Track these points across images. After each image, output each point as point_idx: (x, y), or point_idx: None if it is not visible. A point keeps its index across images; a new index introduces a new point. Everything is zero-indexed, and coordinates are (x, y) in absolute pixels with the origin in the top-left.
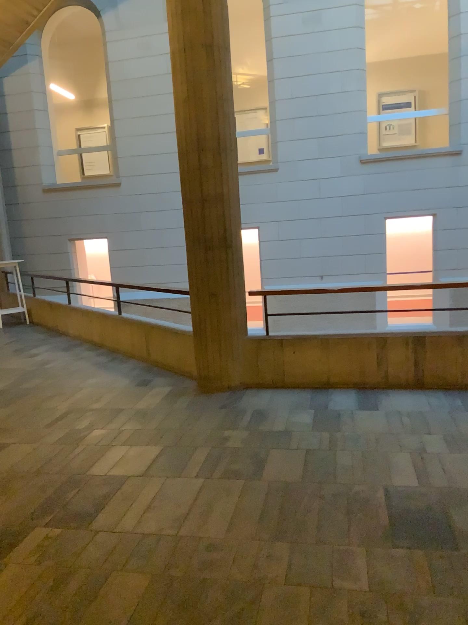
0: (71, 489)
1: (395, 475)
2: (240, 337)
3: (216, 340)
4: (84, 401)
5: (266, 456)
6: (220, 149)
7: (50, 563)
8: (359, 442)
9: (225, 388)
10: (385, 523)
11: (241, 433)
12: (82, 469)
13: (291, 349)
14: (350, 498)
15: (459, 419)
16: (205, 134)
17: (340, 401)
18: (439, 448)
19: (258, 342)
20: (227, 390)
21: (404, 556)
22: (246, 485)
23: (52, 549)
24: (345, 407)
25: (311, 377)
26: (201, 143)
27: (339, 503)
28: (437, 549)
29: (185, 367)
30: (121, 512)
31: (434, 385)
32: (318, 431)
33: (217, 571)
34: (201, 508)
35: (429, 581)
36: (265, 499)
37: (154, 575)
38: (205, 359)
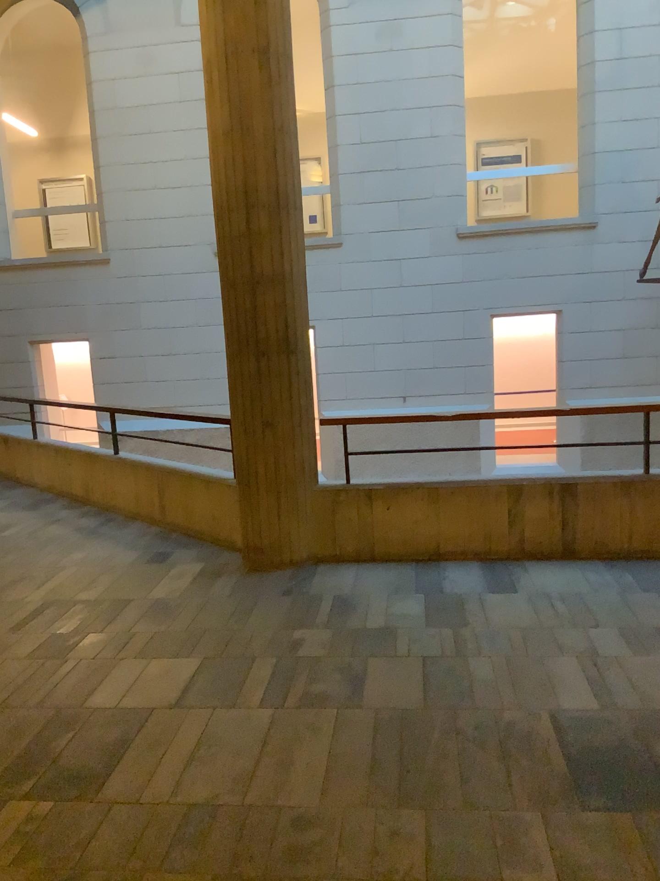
0: (63, 732)
1: (561, 692)
2: (308, 487)
3: (272, 492)
4: (70, 587)
5: (363, 667)
6: (280, 207)
7: (39, 860)
8: (498, 642)
9: (285, 563)
10: (561, 770)
11: (319, 631)
12: (78, 697)
13: (383, 504)
14: (501, 731)
15: (636, 603)
16: (257, 184)
17: (459, 580)
18: (616, 648)
19: (334, 494)
20: (289, 566)
21: (600, 822)
22: (339, 715)
23: (41, 835)
24: (468, 588)
25: (413, 545)
26: (252, 198)
27: (487, 740)
28: (647, 809)
29: (223, 533)
30: (148, 766)
31: (590, 553)
32: (435, 626)
33: (316, 861)
34: (276, 755)
35: (646, 862)
36: (372, 736)
37: (214, 873)
38: (255, 521)
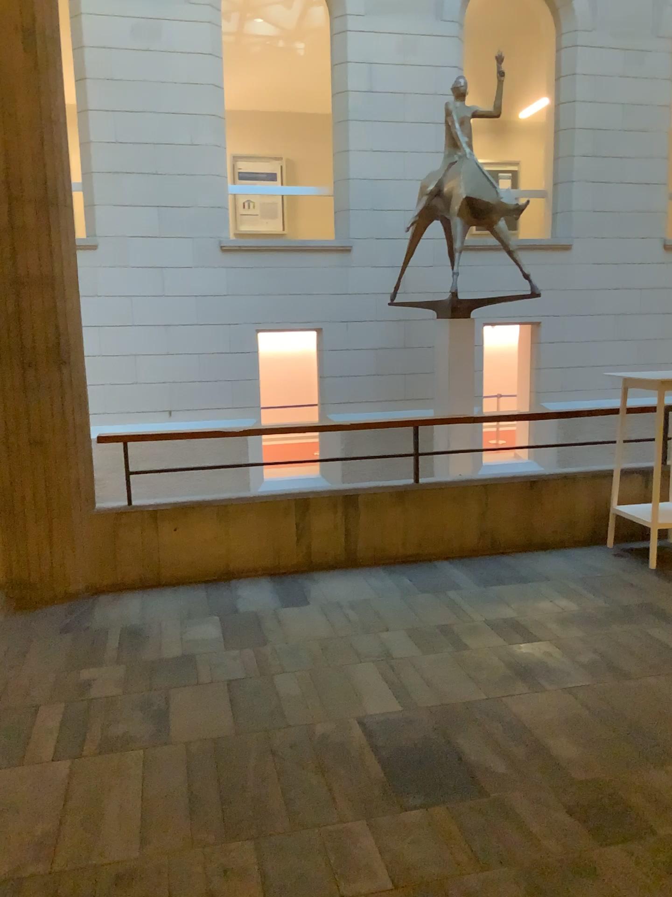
0: None
1: (366, 700)
2: (84, 511)
3: (42, 519)
4: None
5: (164, 701)
6: (48, 205)
7: None
8: (298, 658)
9: (59, 596)
10: (377, 776)
11: (109, 668)
12: None
13: (167, 525)
14: (316, 746)
15: (418, 606)
16: (21, 177)
17: (250, 599)
18: (408, 651)
19: (113, 518)
20: (63, 599)
21: (419, 820)
22: (146, 756)
23: None
24: (260, 606)
25: (200, 566)
26: (15, 191)
27: (304, 758)
28: (457, 799)
29: None
30: None
31: (371, 561)
32: (233, 648)
33: None
34: (81, 812)
35: (464, 850)
36: (185, 774)
37: None
38: (23, 552)
